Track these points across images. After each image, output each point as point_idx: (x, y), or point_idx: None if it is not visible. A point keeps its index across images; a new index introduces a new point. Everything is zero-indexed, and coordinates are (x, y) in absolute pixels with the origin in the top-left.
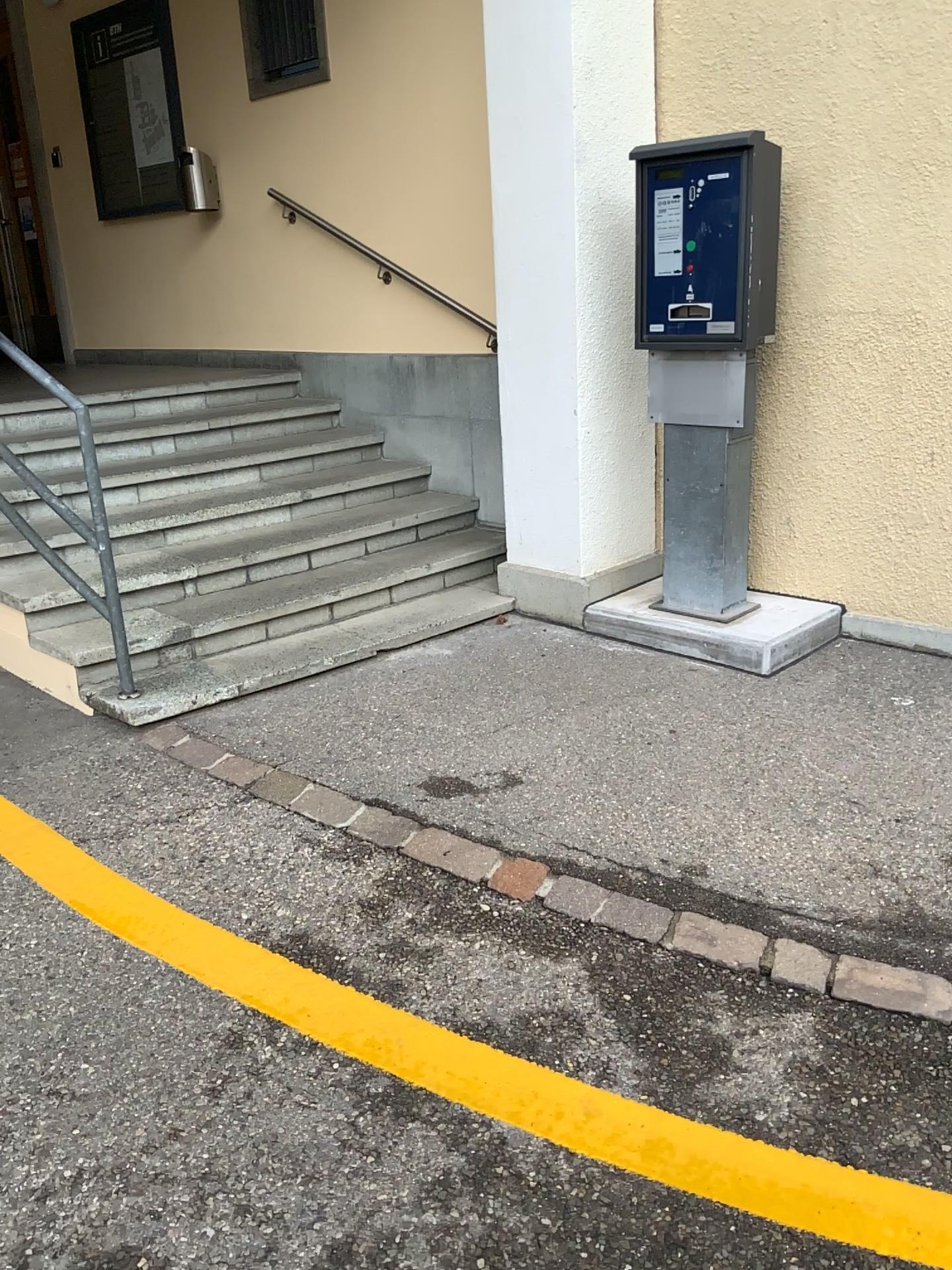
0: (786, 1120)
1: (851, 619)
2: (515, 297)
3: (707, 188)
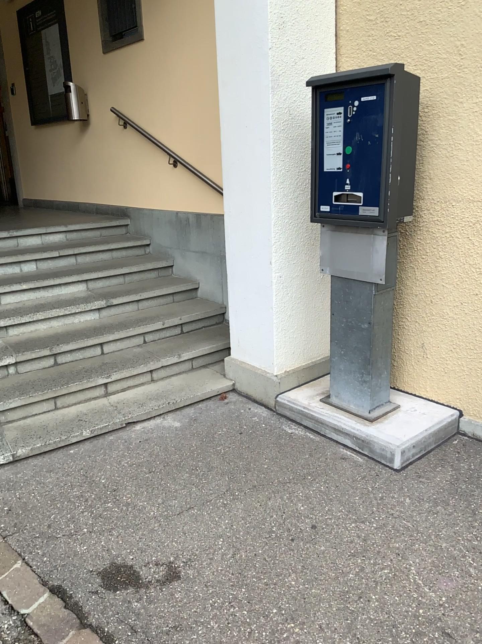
0: None
1: (466, 420)
2: (233, 181)
3: (360, 107)
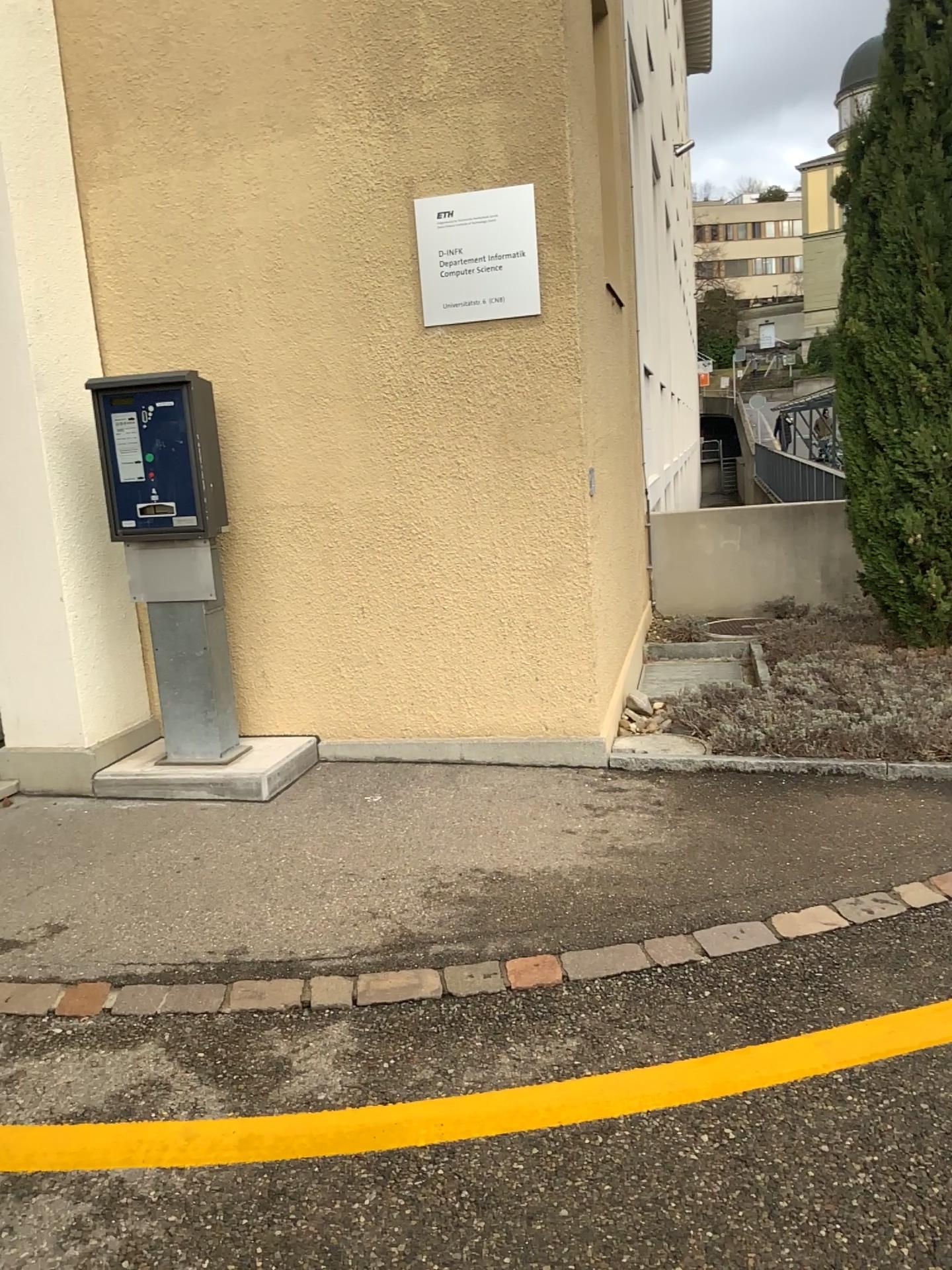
0: (339, 1090)
1: (325, 747)
2: None
3: (158, 412)
